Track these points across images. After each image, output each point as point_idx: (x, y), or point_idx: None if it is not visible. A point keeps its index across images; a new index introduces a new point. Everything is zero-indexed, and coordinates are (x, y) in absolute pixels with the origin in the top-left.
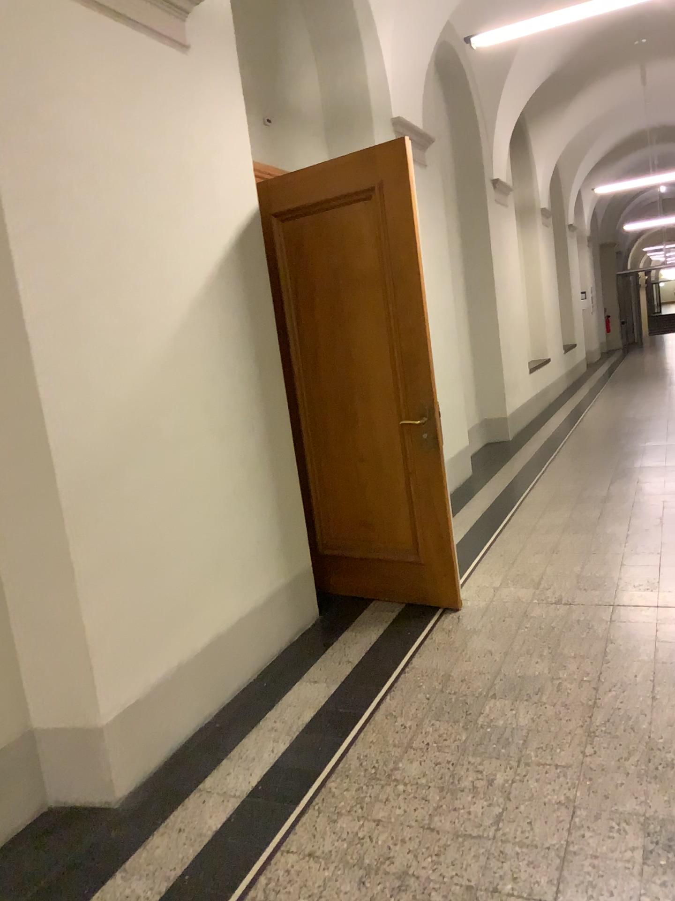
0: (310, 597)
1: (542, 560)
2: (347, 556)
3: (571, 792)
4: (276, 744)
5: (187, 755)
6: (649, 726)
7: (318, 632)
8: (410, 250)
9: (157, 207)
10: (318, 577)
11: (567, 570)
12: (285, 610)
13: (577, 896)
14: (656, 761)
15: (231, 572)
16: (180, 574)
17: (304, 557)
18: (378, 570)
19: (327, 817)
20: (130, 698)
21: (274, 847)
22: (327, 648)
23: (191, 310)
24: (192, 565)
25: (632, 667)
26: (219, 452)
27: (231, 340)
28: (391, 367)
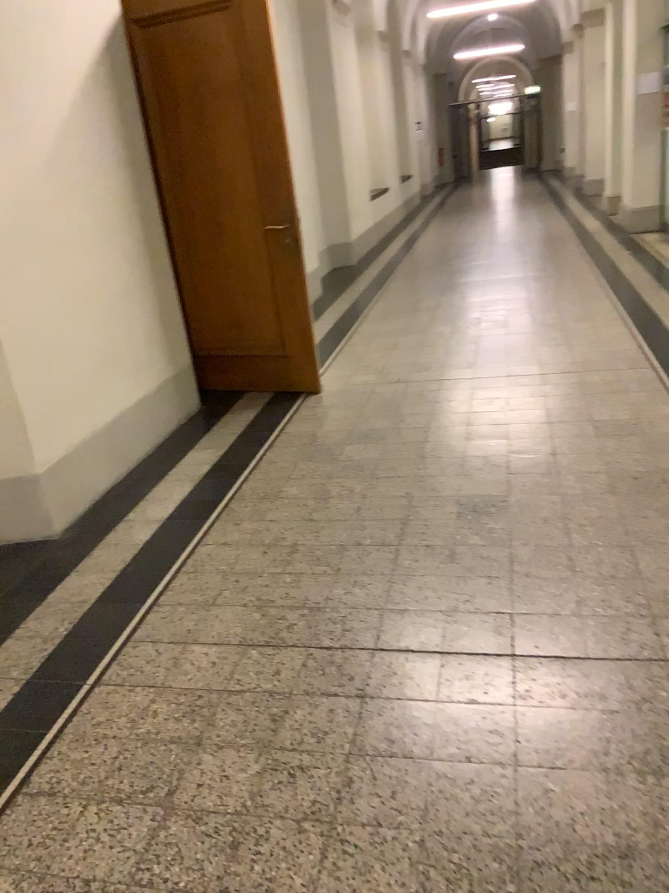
0: (192, 388)
1: (384, 352)
2: (220, 354)
3: (408, 488)
4: (182, 487)
5: (110, 501)
6: (463, 447)
7: (202, 416)
8: (267, 67)
9: (33, 13)
10: (195, 373)
11: (404, 358)
12: (172, 398)
13: (412, 538)
14: (467, 465)
15: (128, 361)
16: (87, 358)
17: (184, 354)
18: (248, 364)
19: (233, 522)
20: (59, 456)
21: (195, 542)
22: (212, 424)
23: (73, 118)
24: (96, 350)
25: (452, 415)
26: (108, 254)
27: (109, 150)
28: (253, 179)
